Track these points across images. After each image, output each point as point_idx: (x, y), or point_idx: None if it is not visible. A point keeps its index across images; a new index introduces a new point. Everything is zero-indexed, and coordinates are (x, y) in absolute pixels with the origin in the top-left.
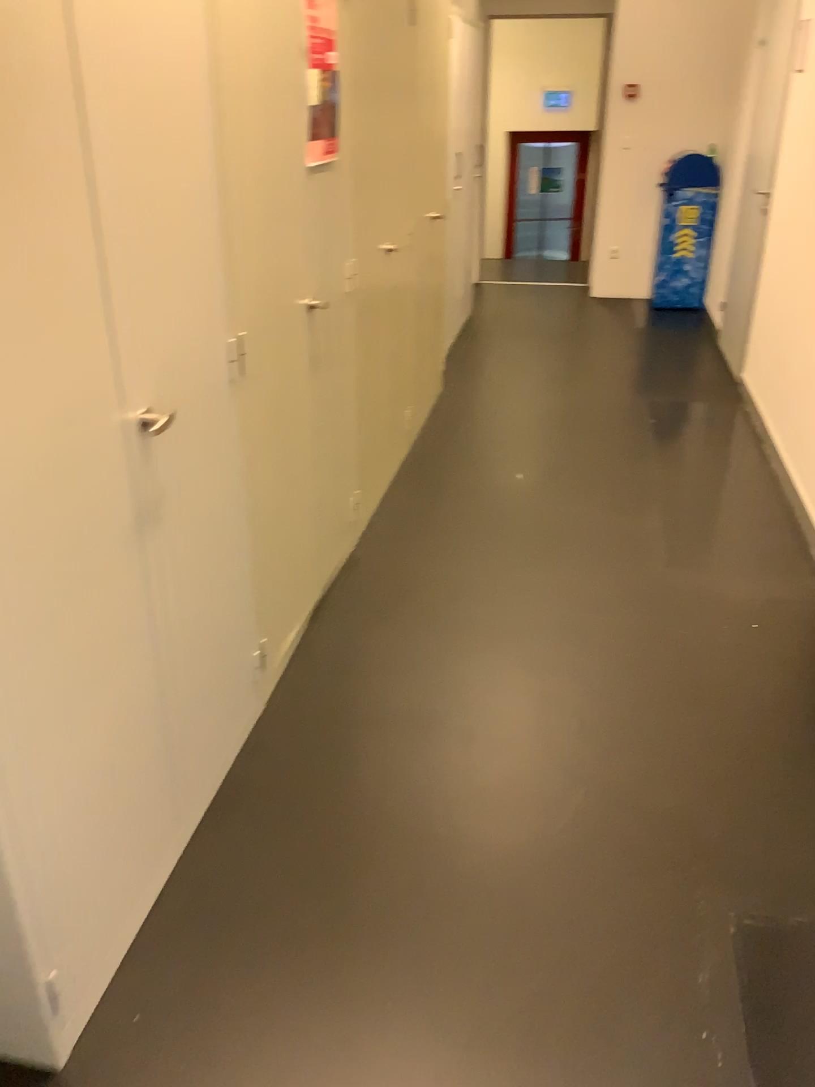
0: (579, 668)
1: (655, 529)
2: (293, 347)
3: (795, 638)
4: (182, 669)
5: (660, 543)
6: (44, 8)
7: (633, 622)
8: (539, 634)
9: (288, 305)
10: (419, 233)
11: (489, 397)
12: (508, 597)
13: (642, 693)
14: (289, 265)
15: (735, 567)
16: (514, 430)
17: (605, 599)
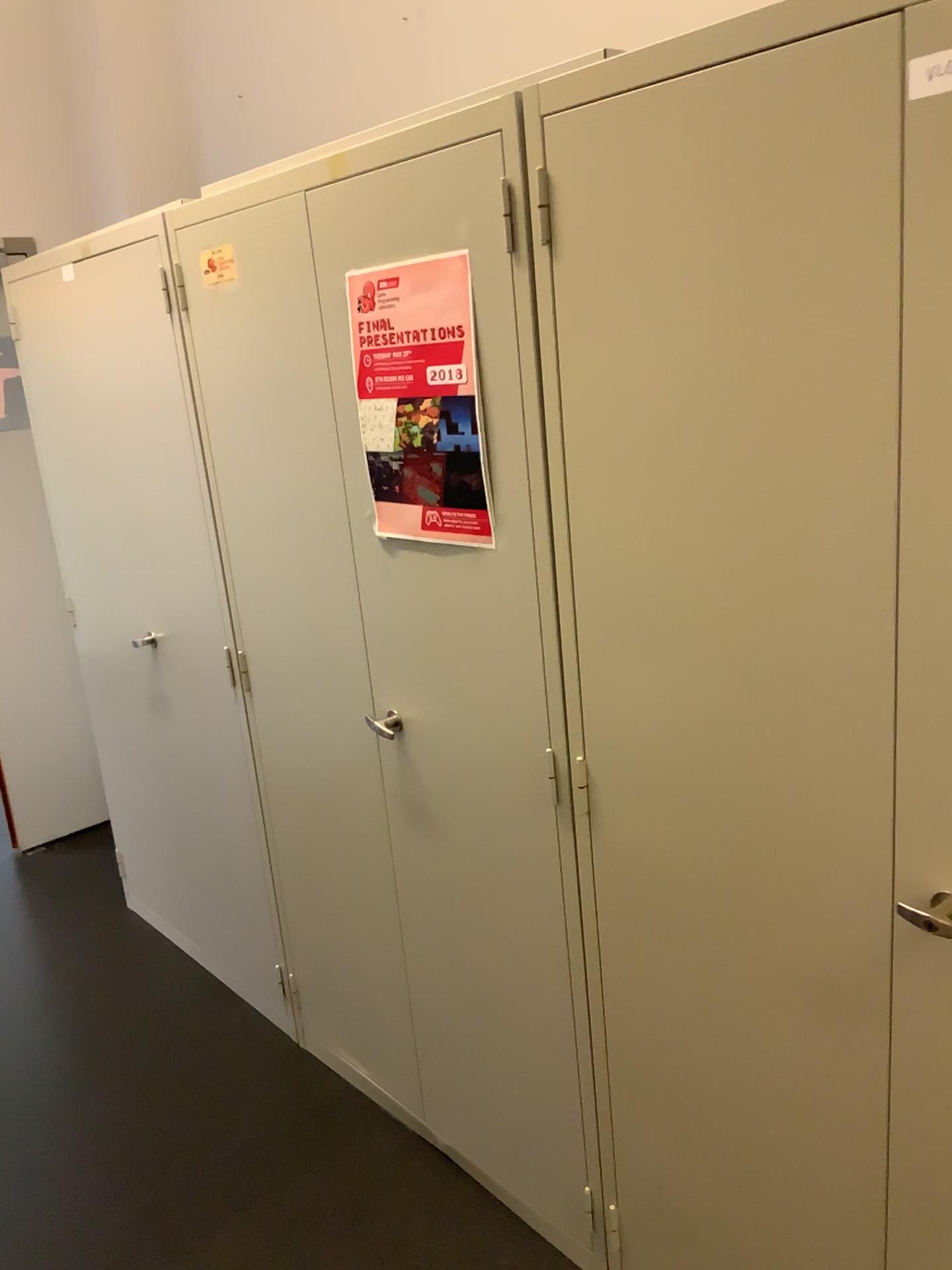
0: None
1: None
2: (359, 747)
3: None
4: (196, 841)
5: None
6: (86, 387)
7: None
8: None
9: (333, 682)
10: None
11: None
12: None
13: None
14: (343, 641)
15: None
16: None
17: None
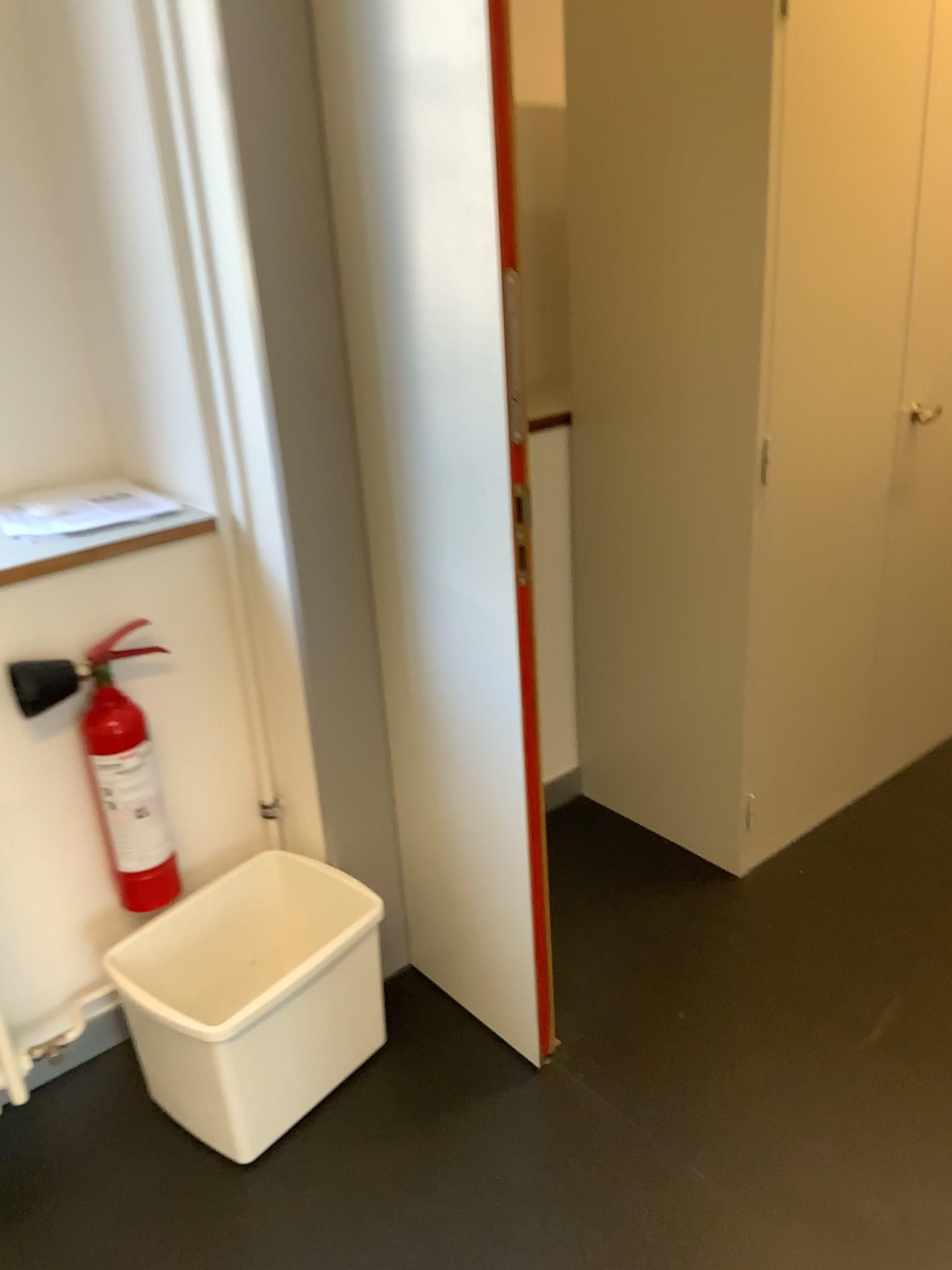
0: None
1: None
2: None
3: None
4: (899, 632)
5: None
6: (907, 101)
7: None
8: None
9: None
10: None
11: None
12: None
13: None
14: None
15: None
16: None
17: None
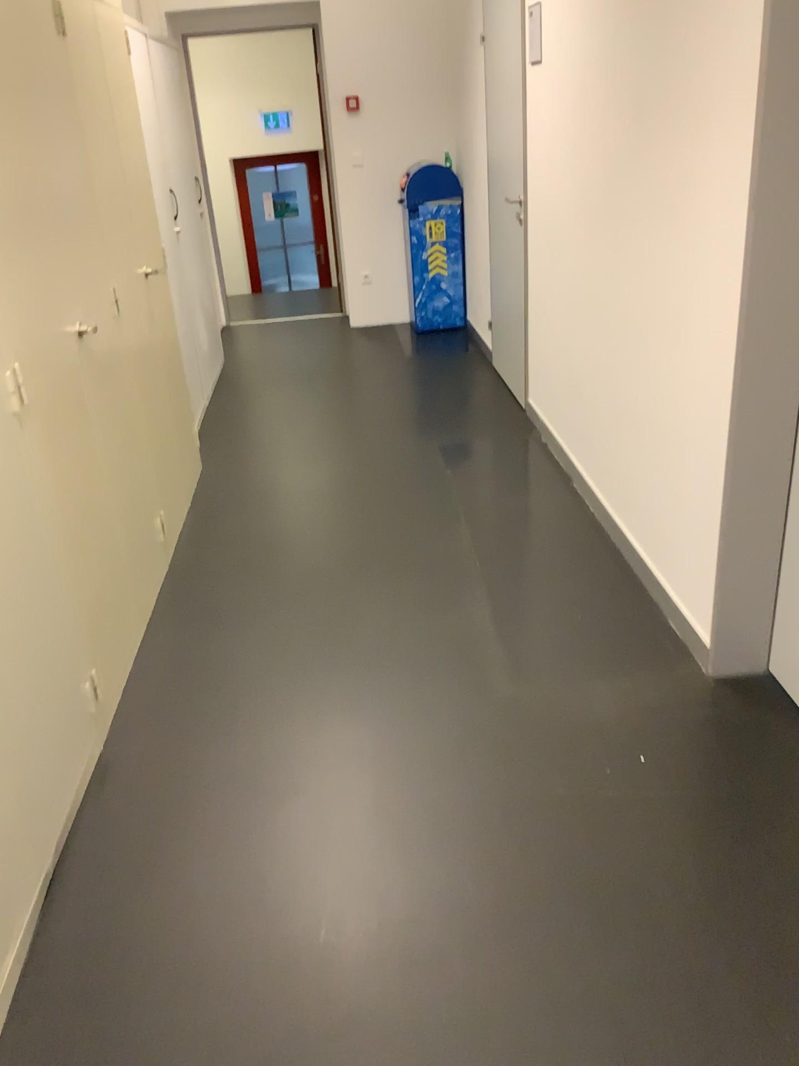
0: (446, 906)
1: (490, 630)
2: None
3: (702, 771)
4: None
5: (502, 653)
6: None
7: (500, 797)
8: (381, 854)
9: None
10: (128, 296)
11: (257, 472)
12: (326, 794)
13: (543, 934)
14: None
15: (598, 670)
16: (294, 513)
17: (456, 765)
